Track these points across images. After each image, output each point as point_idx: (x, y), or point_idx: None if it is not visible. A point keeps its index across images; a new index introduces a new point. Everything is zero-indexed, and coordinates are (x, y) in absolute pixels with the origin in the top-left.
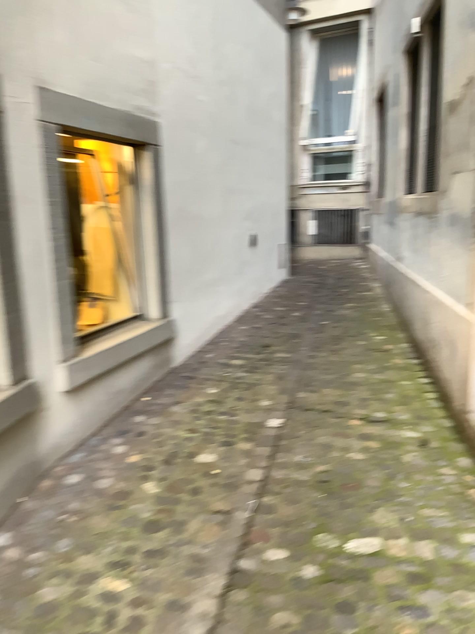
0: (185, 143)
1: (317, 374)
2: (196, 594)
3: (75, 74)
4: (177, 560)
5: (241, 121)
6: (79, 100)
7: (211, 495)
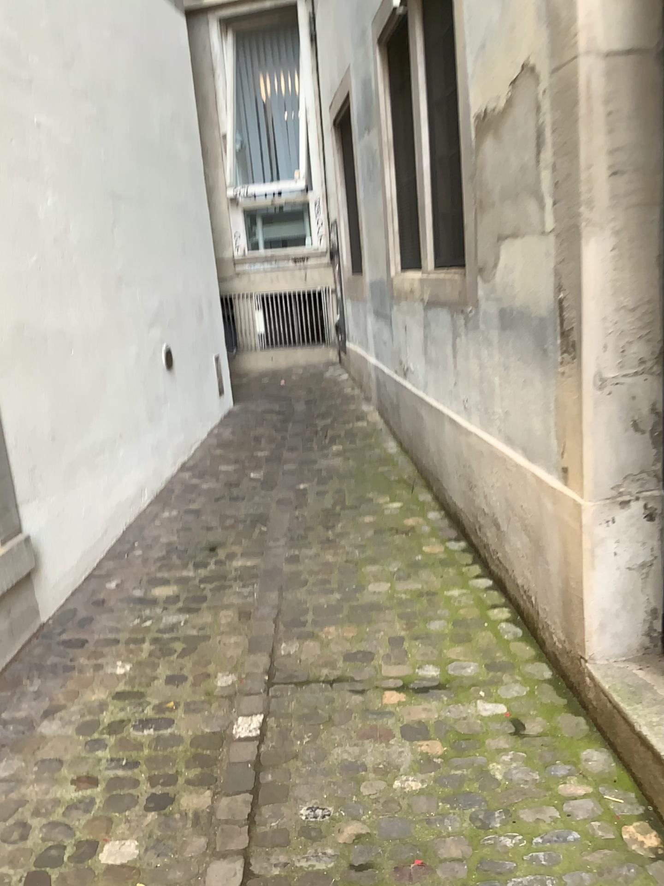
0: (19, 204)
1: (307, 596)
2: None
3: None
4: None
5: (123, 163)
6: None
7: None
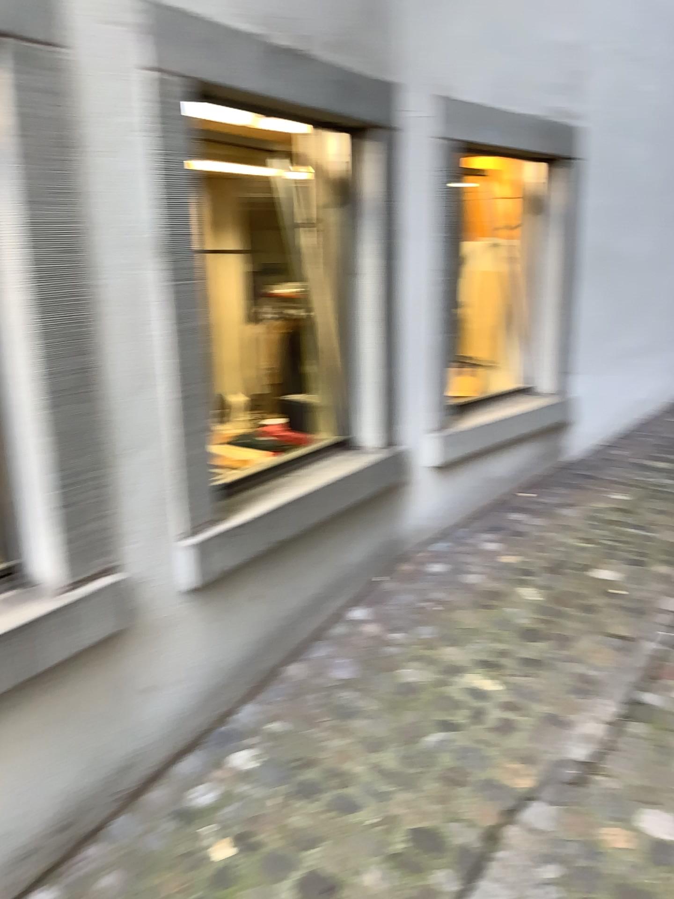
0: (614, 154)
1: None
2: (580, 713)
3: (481, 75)
4: (559, 674)
5: None
6: (483, 108)
7: (607, 616)
